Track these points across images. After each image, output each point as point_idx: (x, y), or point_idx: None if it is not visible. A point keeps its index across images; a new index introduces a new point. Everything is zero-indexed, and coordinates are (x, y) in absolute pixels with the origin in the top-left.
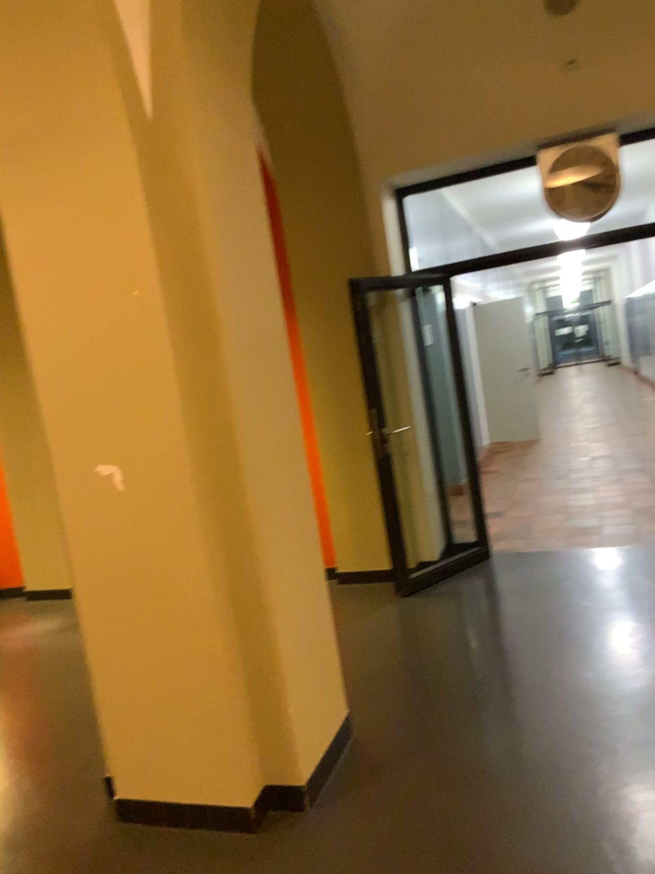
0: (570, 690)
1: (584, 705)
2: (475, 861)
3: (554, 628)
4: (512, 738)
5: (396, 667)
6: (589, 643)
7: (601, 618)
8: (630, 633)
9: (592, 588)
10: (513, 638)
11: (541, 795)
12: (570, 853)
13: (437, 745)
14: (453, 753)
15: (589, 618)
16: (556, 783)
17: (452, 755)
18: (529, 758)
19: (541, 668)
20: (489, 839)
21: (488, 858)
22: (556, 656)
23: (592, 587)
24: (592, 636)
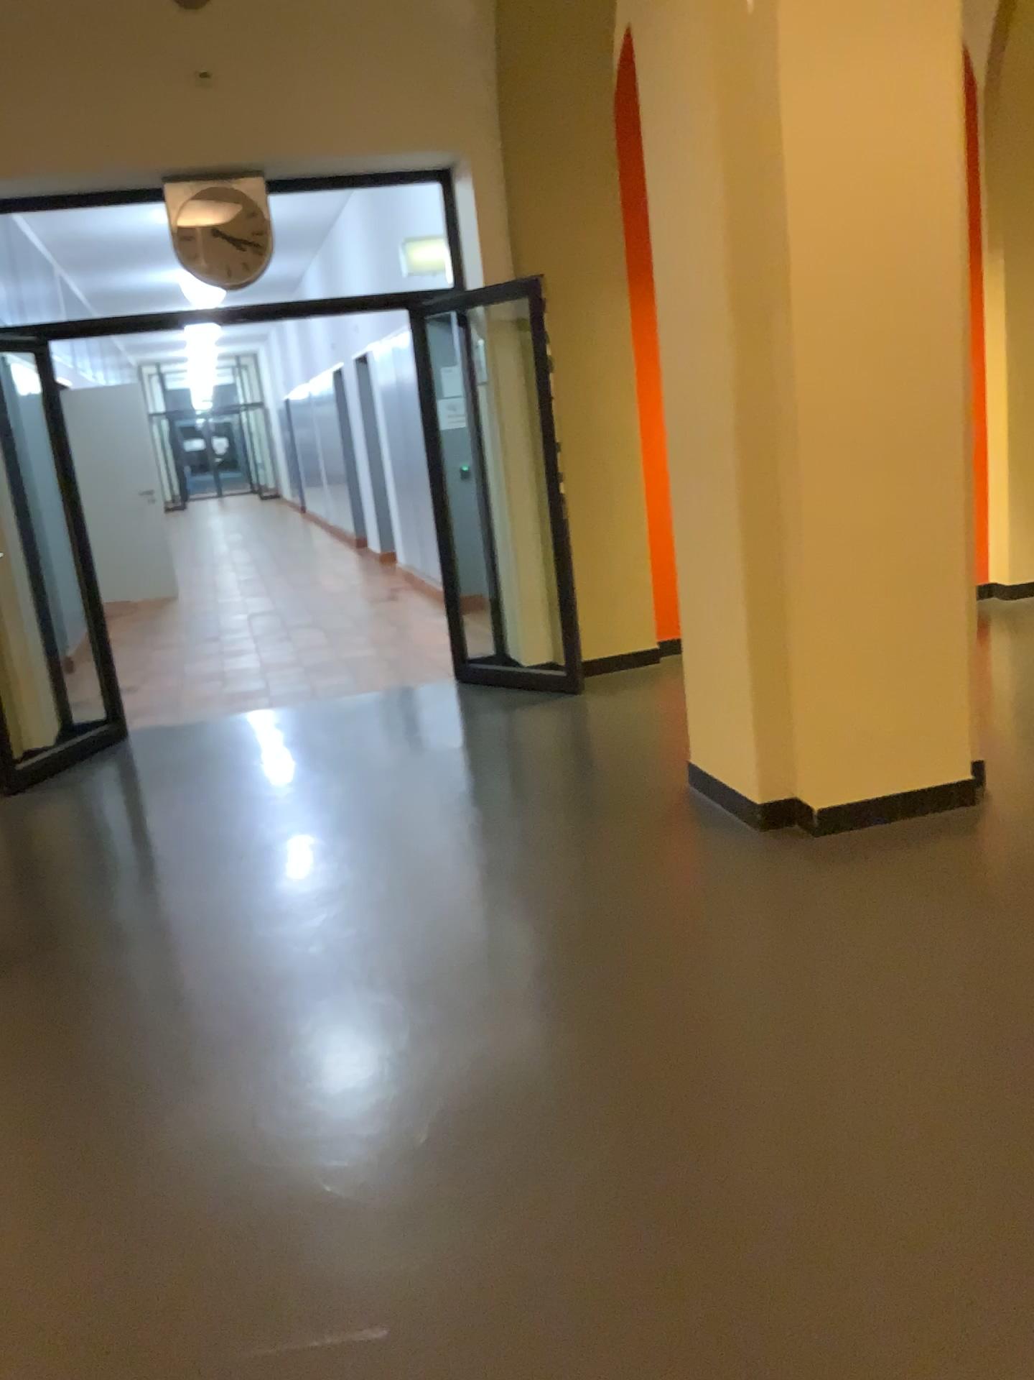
0: (242, 844)
1: (260, 854)
2: (157, 993)
3: (219, 794)
4: (182, 895)
5: (17, 867)
6: (262, 802)
7: (273, 777)
8: (306, 785)
9: (260, 751)
10: (170, 813)
11: (222, 930)
12: (254, 963)
13: (92, 921)
14: (113, 923)
15: (260, 779)
16: (236, 918)
17: (113, 924)
18: (204, 907)
19: (208, 833)
20: (170, 975)
21: (171, 987)
22: (225, 819)
23: (260, 750)
24: (263, 795)
